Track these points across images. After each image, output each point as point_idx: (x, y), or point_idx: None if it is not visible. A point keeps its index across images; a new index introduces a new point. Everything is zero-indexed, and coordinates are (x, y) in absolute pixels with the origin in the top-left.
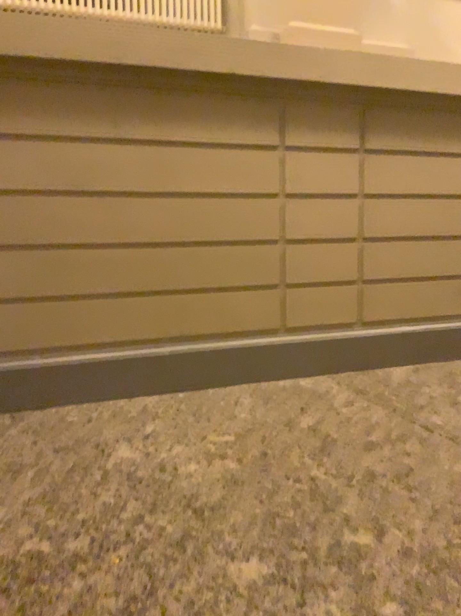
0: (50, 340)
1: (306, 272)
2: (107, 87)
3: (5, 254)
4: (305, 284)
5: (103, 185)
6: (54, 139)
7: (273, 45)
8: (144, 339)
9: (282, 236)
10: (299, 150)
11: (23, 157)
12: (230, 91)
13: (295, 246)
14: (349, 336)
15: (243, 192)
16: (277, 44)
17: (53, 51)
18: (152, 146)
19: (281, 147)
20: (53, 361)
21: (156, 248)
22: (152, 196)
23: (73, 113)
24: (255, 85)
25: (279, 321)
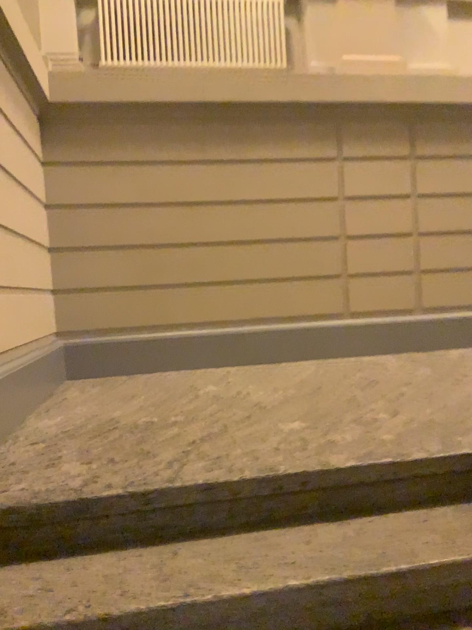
0: (153, 320)
1: (366, 265)
2: (195, 121)
3: (119, 252)
4: (365, 275)
5: (192, 196)
6: (155, 163)
7: (328, 77)
8: (227, 321)
9: (342, 234)
10: (355, 161)
11: (133, 178)
12: (293, 116)
13: (354, 241)
14: (409, 321)
15: (307, 198)
16: (332, 76)
17: (154, 97)
18: (230, 164)
19: (338, 159)
20: (155, 336)
21: (235, 245)
22: (231, 204)
23: (169, 142)
24: (314, 110)
25: (342, 308)
